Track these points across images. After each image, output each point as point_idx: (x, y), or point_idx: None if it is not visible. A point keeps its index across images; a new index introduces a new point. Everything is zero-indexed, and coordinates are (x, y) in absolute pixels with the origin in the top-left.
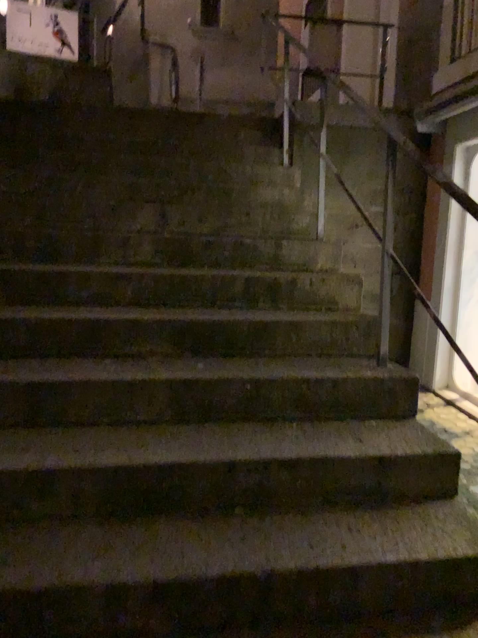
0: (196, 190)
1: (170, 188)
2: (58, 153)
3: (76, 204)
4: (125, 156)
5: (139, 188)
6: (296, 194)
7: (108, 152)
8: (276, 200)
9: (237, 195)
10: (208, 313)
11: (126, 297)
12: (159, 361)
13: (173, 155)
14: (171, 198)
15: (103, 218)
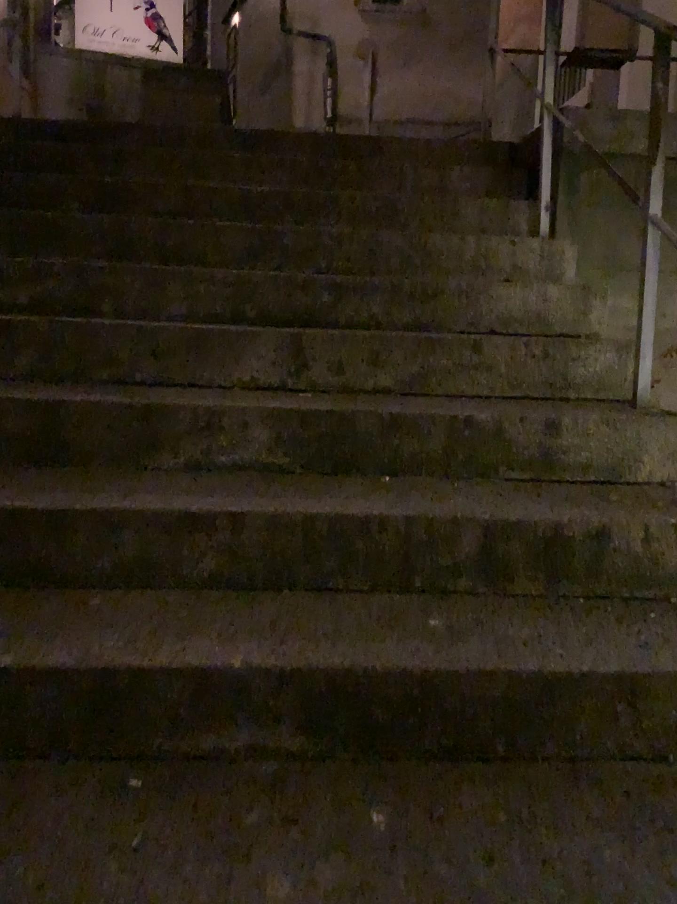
0: (363, 291)
1: (313, 287)
2: (107, 218)
3: (120, 327)
4: (230, 222)
5: (252, 288)
6: (567, 299)
7: (200, 215)
8: (527, 314)
9: (447, 302)
10: (391, 624)
11: (198, 575)
12: (263, 801)
13: (321, 220)
14: (314, 311)
15: (172, 359)
